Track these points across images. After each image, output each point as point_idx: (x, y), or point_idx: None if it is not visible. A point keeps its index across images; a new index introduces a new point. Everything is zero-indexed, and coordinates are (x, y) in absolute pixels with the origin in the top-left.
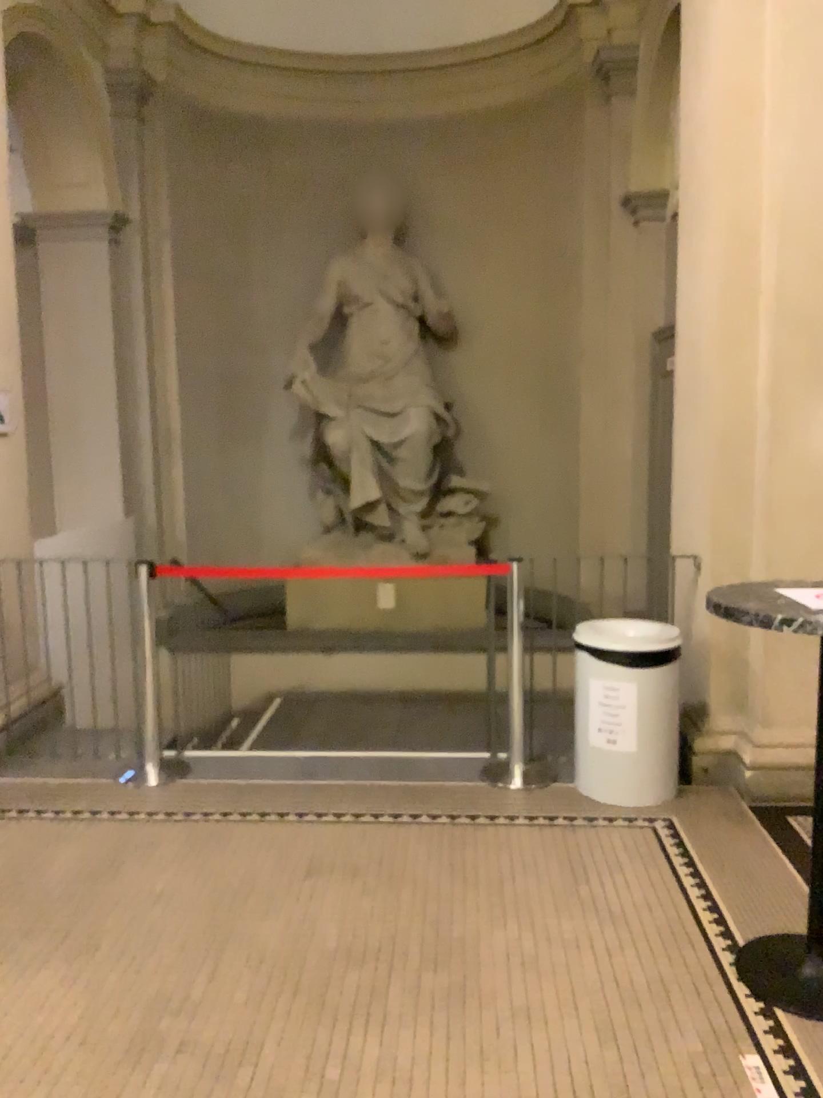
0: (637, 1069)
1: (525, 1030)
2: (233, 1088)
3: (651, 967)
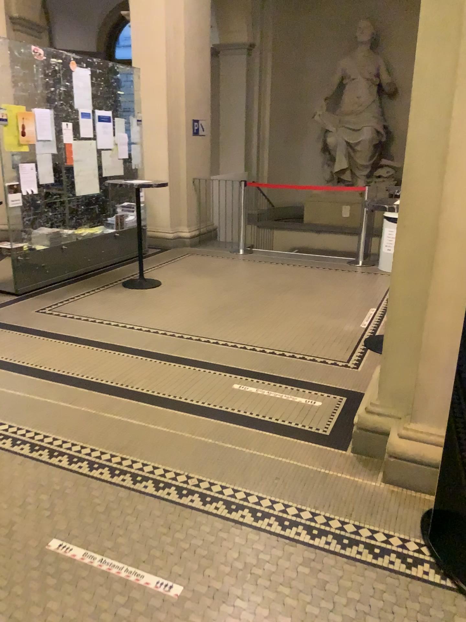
0: (341, 304)
1: (318, 296)
2: (244, 294)
3: (362, 294)
